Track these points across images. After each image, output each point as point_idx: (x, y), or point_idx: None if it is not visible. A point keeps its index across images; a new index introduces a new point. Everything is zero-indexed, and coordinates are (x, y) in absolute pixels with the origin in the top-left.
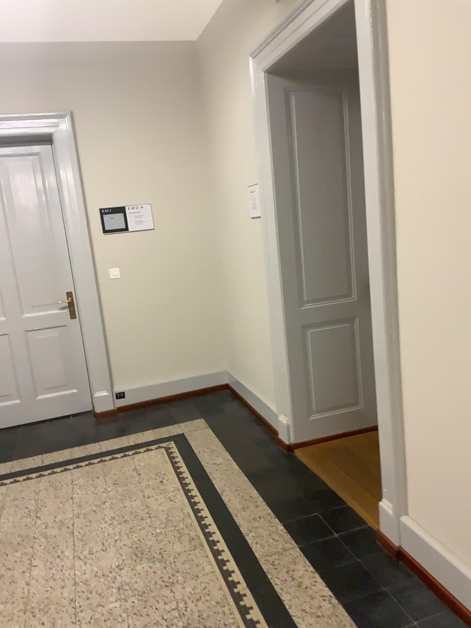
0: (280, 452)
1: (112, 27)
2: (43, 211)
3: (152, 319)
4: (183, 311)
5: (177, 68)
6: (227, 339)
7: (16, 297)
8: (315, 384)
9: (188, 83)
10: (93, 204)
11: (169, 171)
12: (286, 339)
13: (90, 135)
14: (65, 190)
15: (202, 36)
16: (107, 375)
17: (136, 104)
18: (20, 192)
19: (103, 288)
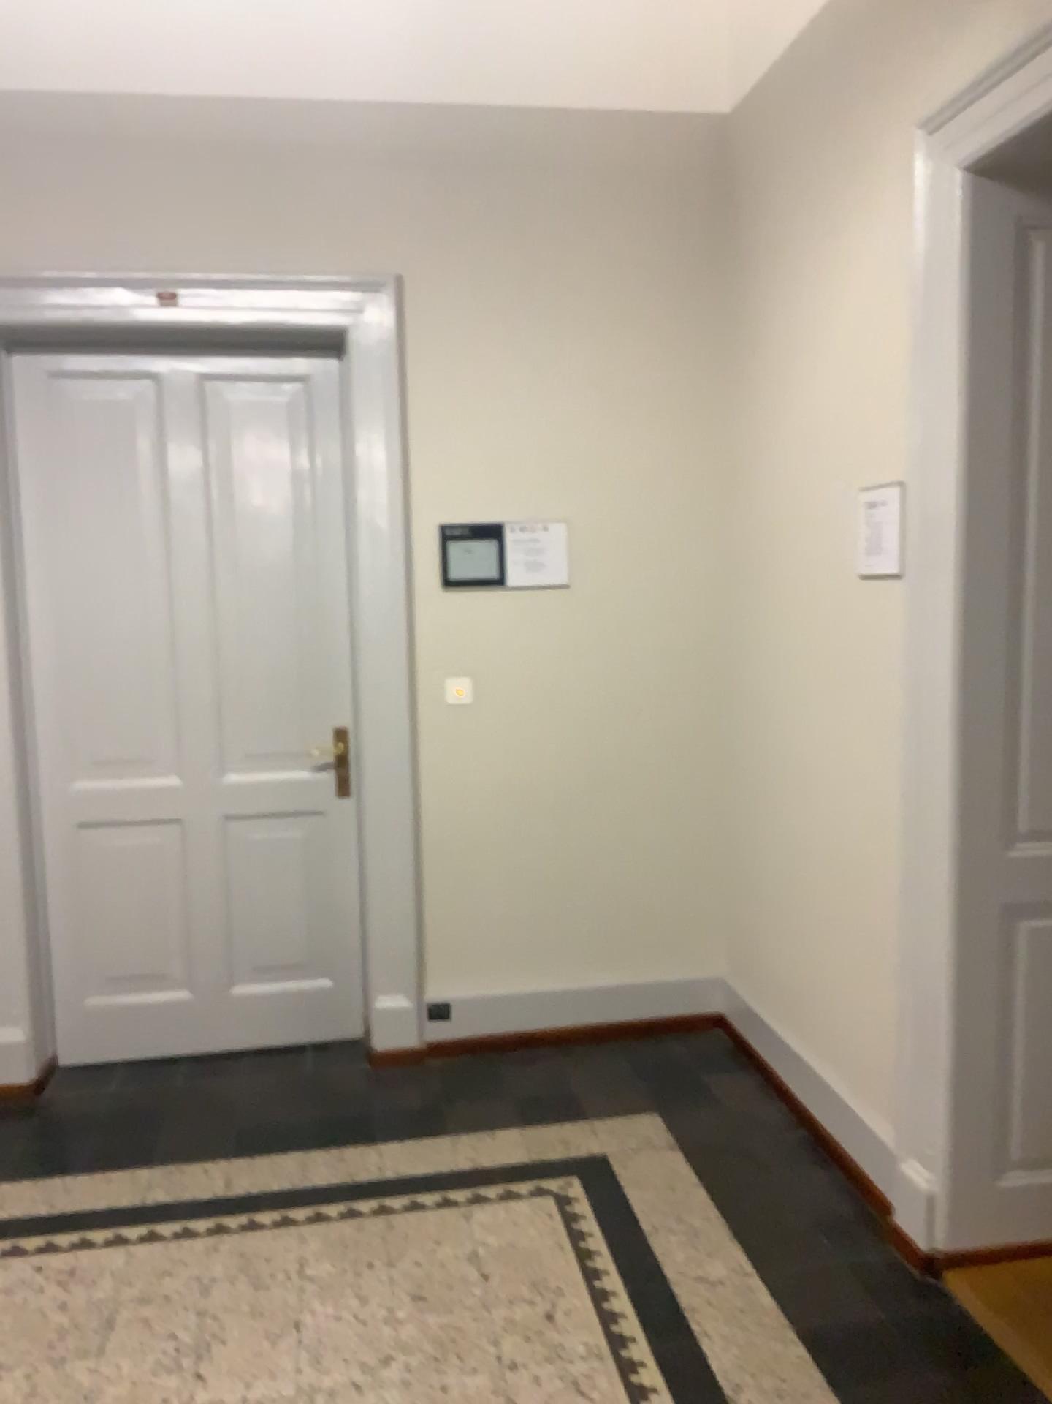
0: (908, 1278)
1: (522, 65)
2: (300, 520)
3: (543, 823)
4: (626, 809)
5: (673, 181)
6: (736, 897)
7: (207, 732)
8: (1033, 1088)
9: (697, 218)
10: (425, 511)
11: (626, 441)
12: (956, 943)
13: (437, 336)
14: (357, 470)
15: (749, 97)
16: (413, 958)
17: (561, 265)
18: (248, 470)
19: (427, 729)
